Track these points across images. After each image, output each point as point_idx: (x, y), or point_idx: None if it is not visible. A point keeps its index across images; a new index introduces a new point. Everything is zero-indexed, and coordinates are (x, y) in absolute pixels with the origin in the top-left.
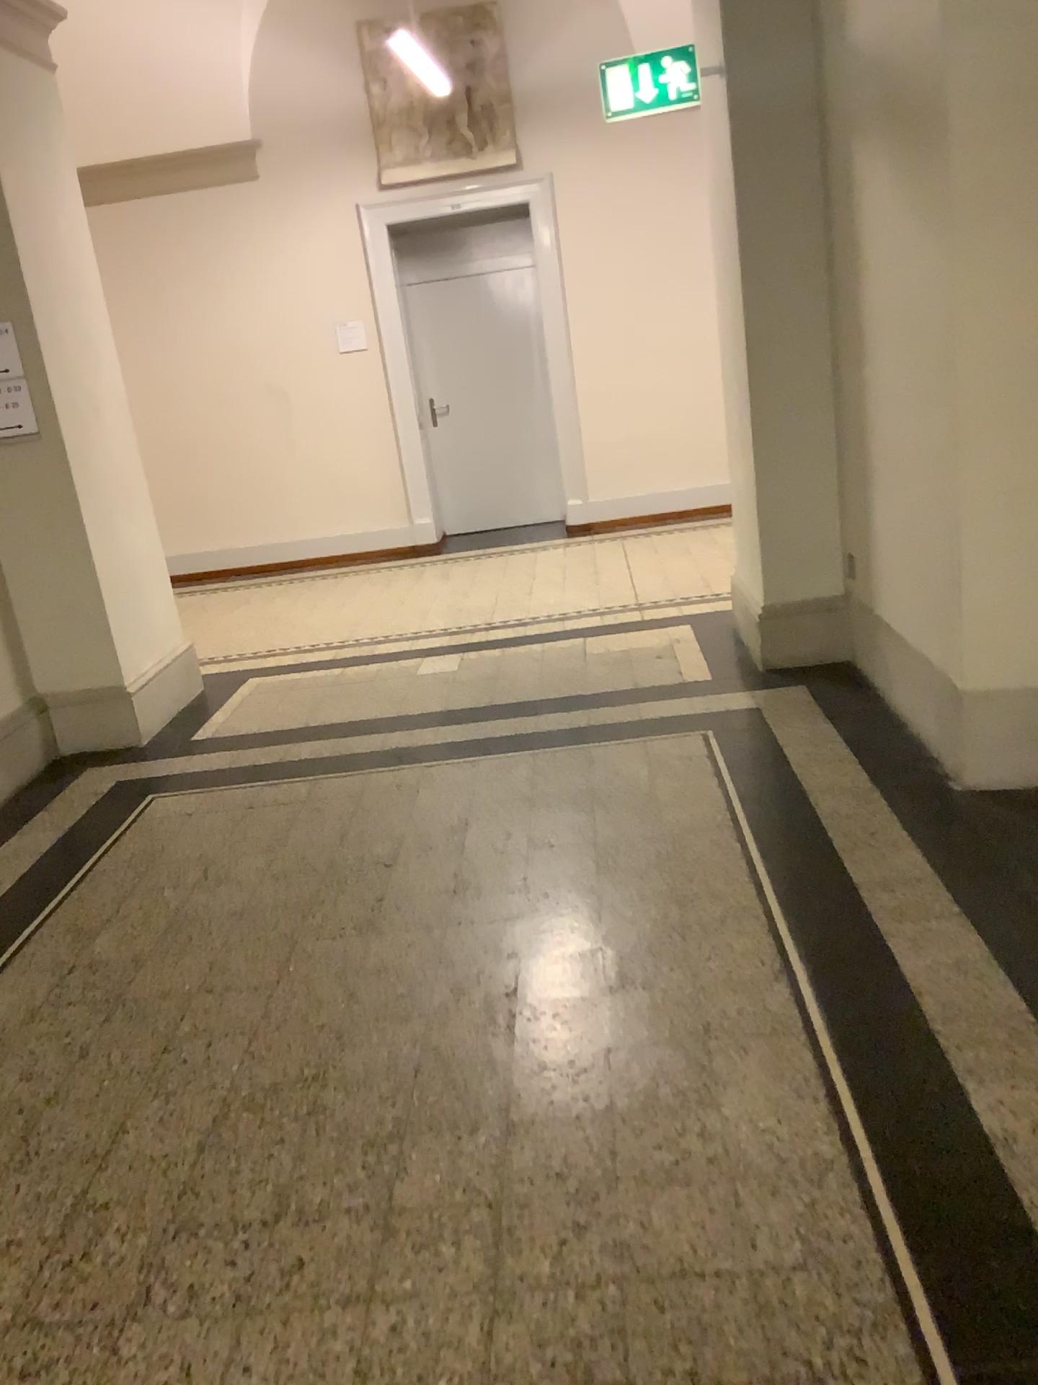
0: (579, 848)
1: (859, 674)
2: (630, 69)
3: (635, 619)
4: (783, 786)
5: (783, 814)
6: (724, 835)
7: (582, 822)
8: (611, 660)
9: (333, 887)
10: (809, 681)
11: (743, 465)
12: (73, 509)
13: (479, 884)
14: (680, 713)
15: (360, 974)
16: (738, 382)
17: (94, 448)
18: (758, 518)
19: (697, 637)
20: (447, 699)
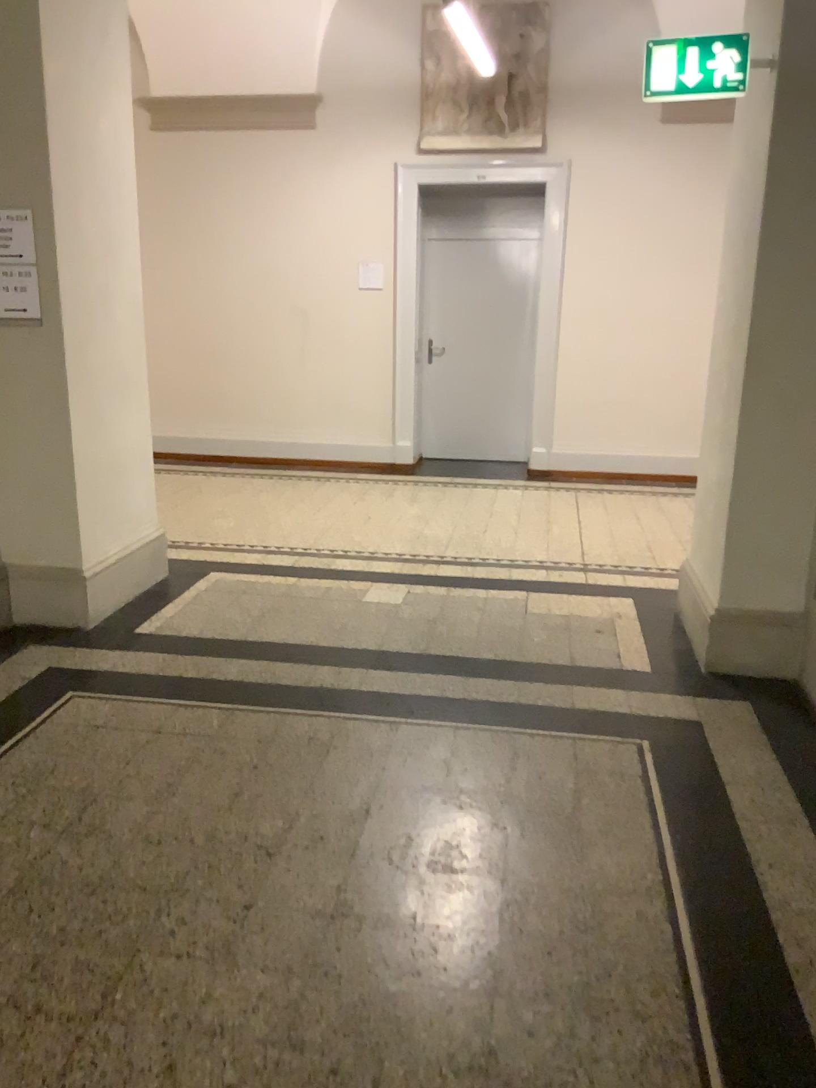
0: (482, 882)
1: (807, 702)
2: (677, 51)
3: (580, 585)
4: (722, 843)
5: (722, 888)
6: (651, 905)
7: (492, 840)
8: (550, 628)
9: (203, 870)
10: (752, 696)
11: (720, 465)
12: (60, 396)
13: (361, 909)
14: (614, 709)
15: (191, 1029)
16: (732, 381)
17: (95, 341)
18: (726, 521)
19: (639, 618)
20: (384, 639)
